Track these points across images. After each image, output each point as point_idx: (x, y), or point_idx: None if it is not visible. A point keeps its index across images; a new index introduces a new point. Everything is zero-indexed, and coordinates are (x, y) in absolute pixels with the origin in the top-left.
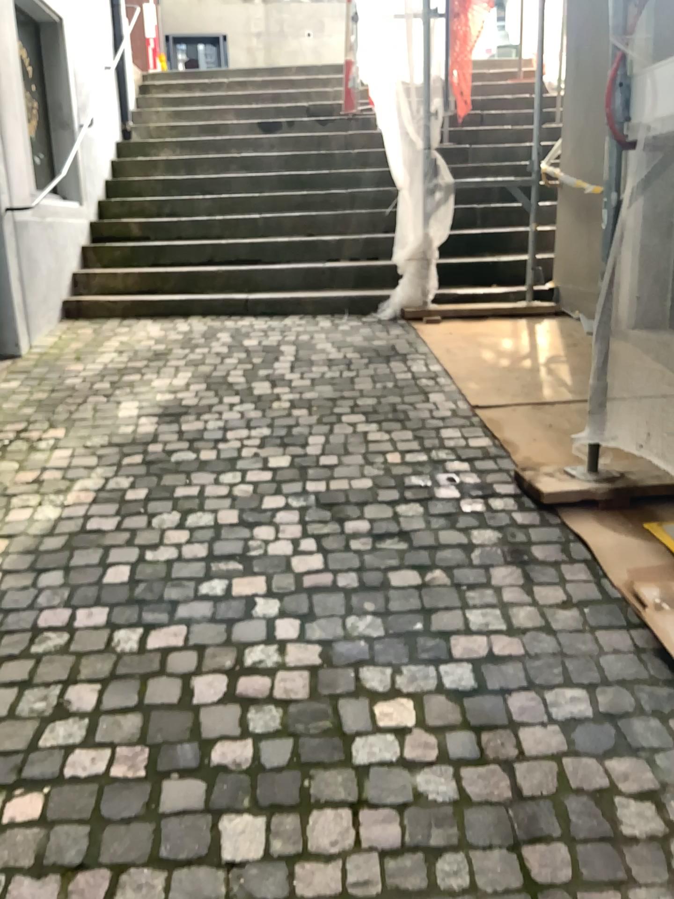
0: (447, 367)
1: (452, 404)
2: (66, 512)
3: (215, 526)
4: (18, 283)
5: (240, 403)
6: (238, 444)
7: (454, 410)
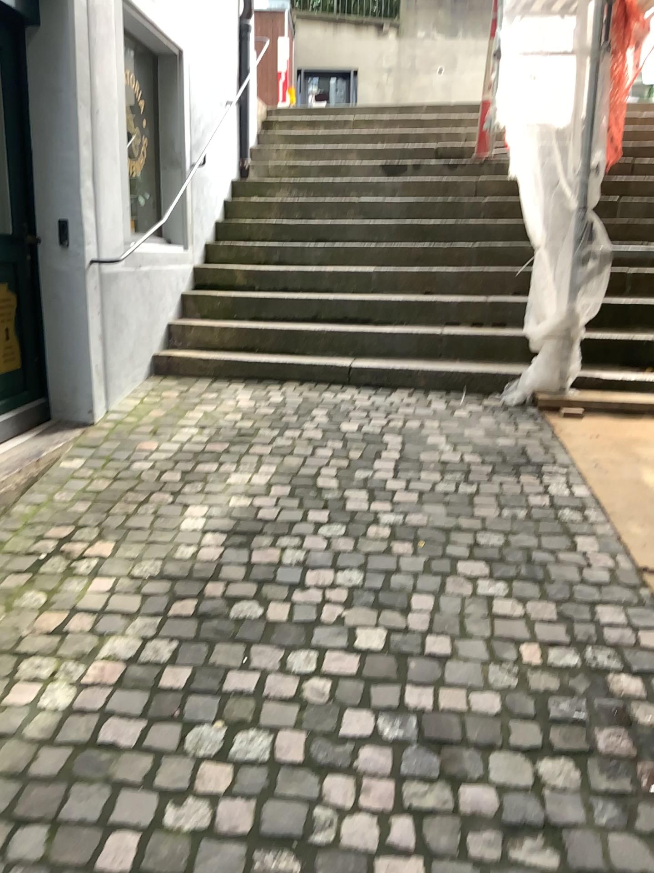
0: (596, 494)
1: (608, 562)
2: (78, 706)
3: (271, 767)
4: (99, 342)
5: (329, 526)
6: (320, 601)
7: (614, 575)
